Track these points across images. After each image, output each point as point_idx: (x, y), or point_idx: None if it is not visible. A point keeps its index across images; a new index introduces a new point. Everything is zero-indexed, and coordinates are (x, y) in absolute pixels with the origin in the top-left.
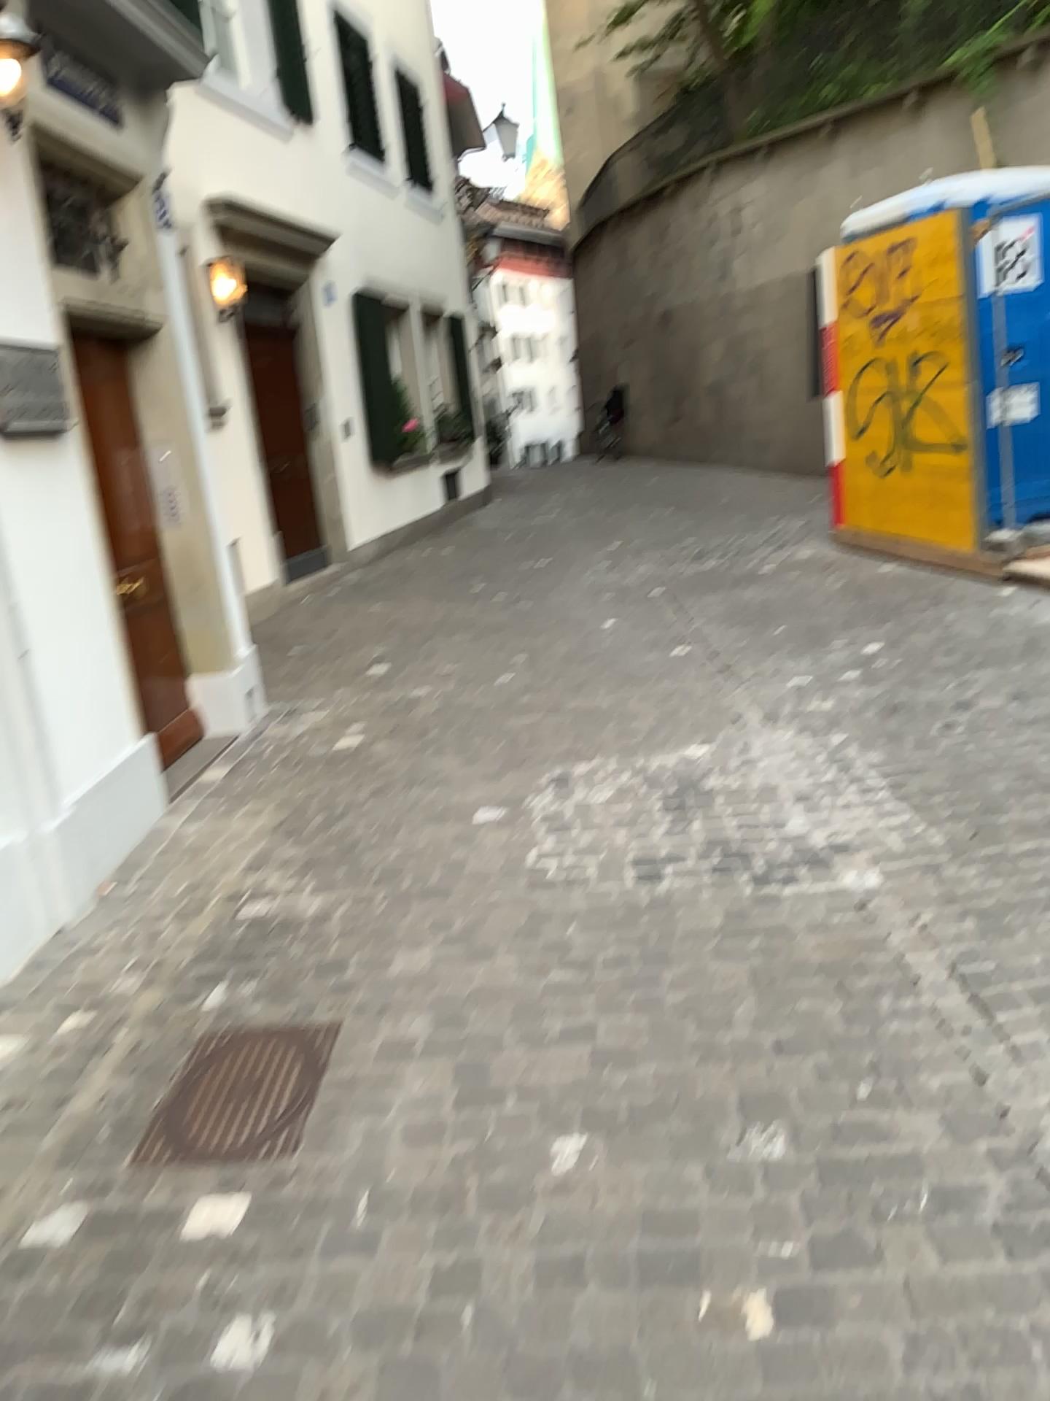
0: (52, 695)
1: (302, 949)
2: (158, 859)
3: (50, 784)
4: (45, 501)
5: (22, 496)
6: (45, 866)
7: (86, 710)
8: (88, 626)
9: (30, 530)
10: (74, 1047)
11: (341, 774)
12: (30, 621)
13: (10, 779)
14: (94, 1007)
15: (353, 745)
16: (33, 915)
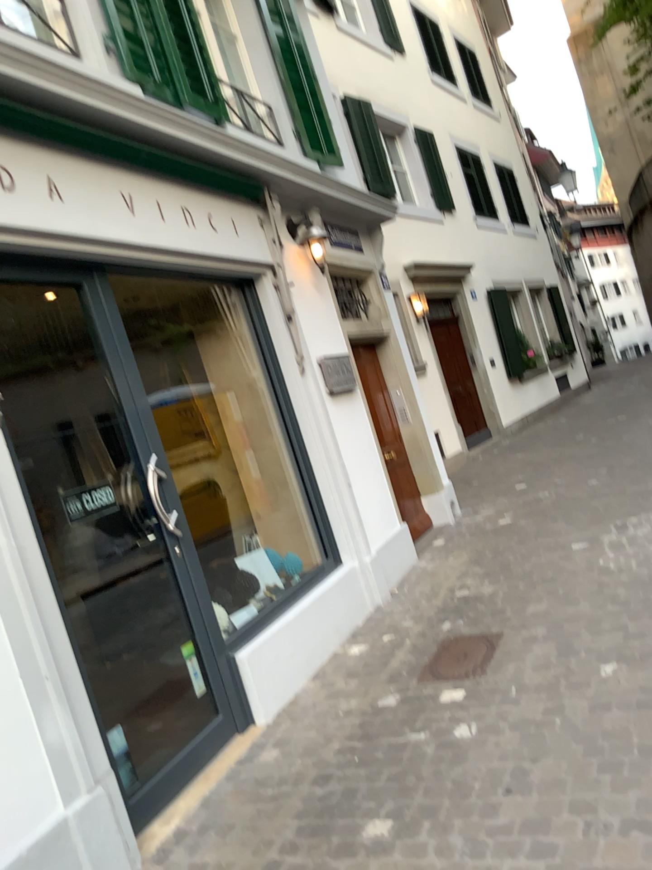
0: (362, 504)
1: (484, 606)
2: (416, 580)
3: (365, 543)
4: (350, 420)
5: (341, 419)
6: (367, 579)
7: (376, 511)
8: (373, 473)
9: (346, 433)
10: (388, 648)
11: (502, 536)
12: (350, 472)
13: (349, 540)
14: (394, 634)
15: (507, 522)
16: (364, 600)
